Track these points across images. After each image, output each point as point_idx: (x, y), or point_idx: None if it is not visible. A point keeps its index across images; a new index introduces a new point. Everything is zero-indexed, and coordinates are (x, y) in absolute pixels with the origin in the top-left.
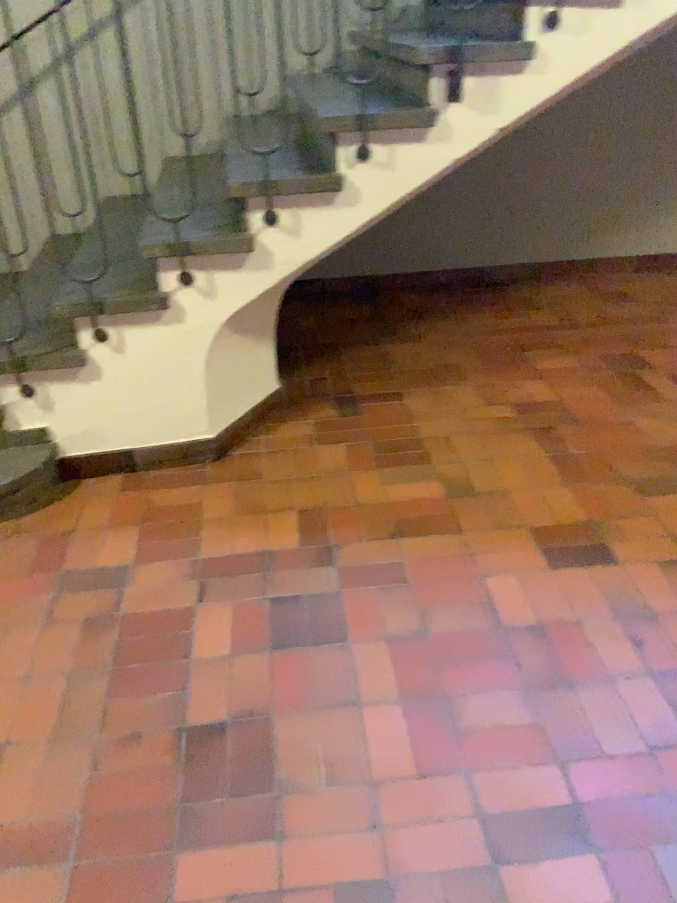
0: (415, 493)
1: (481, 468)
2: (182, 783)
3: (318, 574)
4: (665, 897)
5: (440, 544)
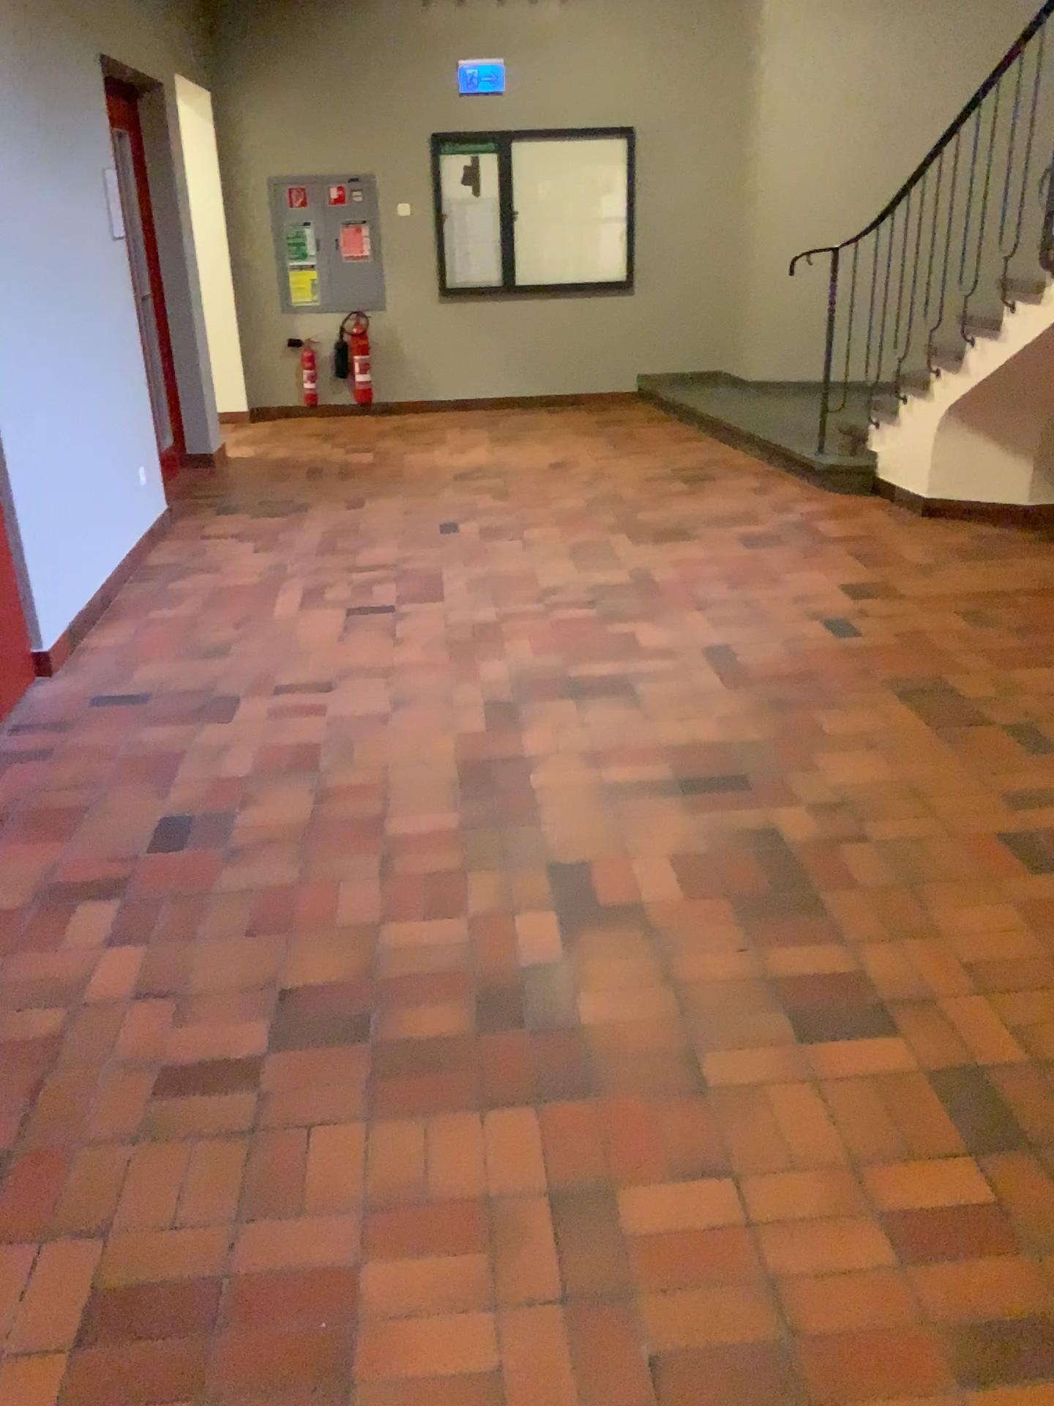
0: (912, 558)
1: (962, 573)
2: (654, 529)
3: (804, 541)
4: (614, 588)
5: (850, 562)
